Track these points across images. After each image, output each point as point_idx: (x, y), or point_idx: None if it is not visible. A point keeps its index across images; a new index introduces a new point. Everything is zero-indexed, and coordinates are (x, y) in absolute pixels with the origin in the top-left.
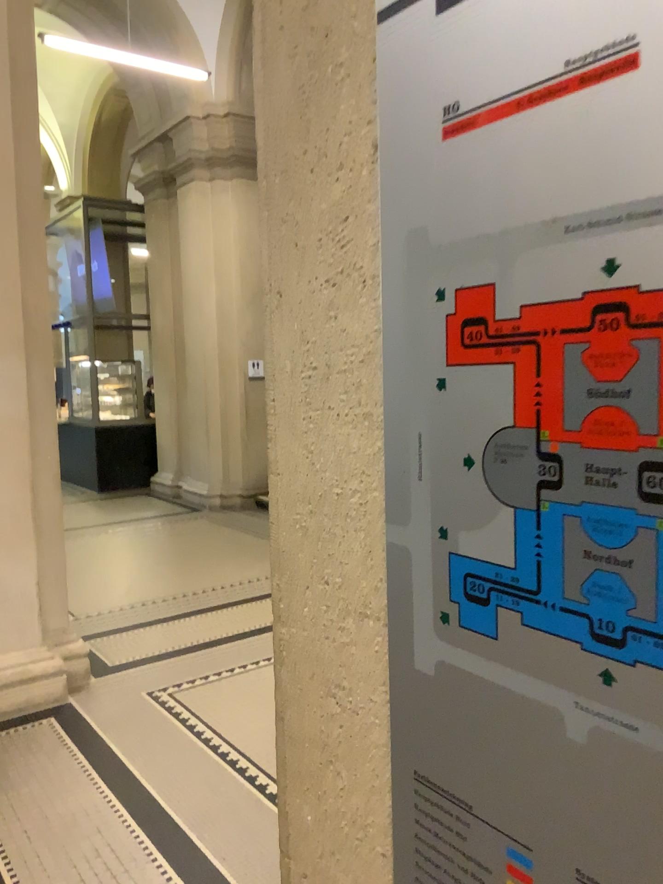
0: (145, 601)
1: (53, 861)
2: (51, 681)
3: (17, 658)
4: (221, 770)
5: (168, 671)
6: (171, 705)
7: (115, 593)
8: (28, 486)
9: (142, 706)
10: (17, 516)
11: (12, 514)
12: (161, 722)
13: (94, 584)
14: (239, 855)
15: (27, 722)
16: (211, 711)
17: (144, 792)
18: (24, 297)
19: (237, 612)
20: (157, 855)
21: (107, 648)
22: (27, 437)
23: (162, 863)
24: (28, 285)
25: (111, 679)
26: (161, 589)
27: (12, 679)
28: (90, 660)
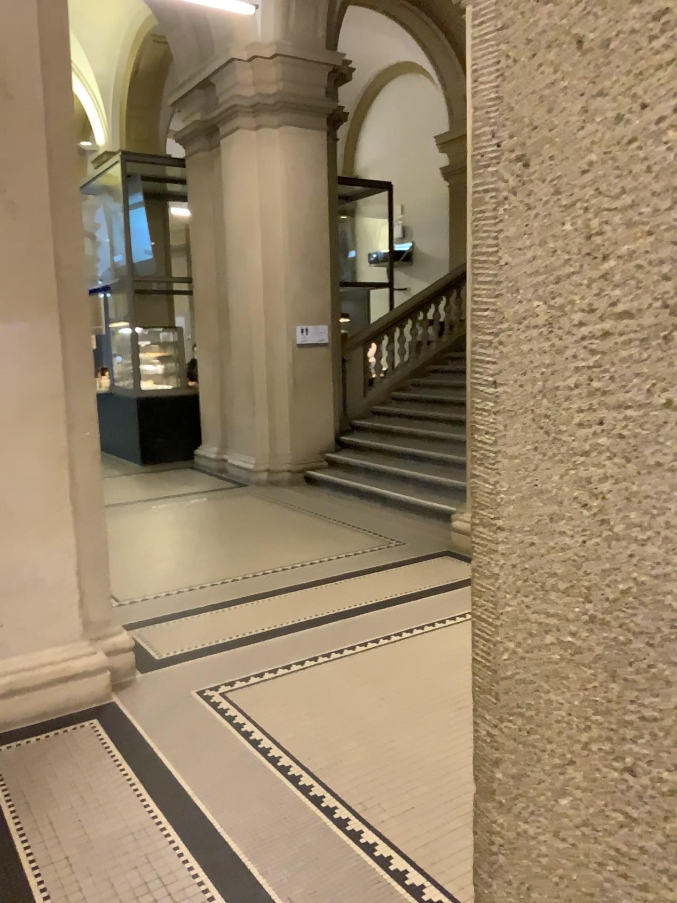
0: (193, 586)
1: (101, 895)
2: (94, 677)
3: (58, 652)
4: (284, 787)
5: (220, 666)
6: (225, 706)
7: (161, 577)
8: (68, 465)
9: (194, 707)
10: (56, 498)
11: (50, 495)
12: (214, 726)
13: (139, 566)
14: (310, 895)
15: (70, 723)
16: (269, 715)
17: (199, 811)
18: (59, 253)
19: (292, 600)
20: (216, 892)
21: (154, 638)
22: (65, 411)
23: (222, 902)
24: (63, 240)
25: (159, 674)
26: (210, 573)
27: (53, 675)
28: (137, 652)
